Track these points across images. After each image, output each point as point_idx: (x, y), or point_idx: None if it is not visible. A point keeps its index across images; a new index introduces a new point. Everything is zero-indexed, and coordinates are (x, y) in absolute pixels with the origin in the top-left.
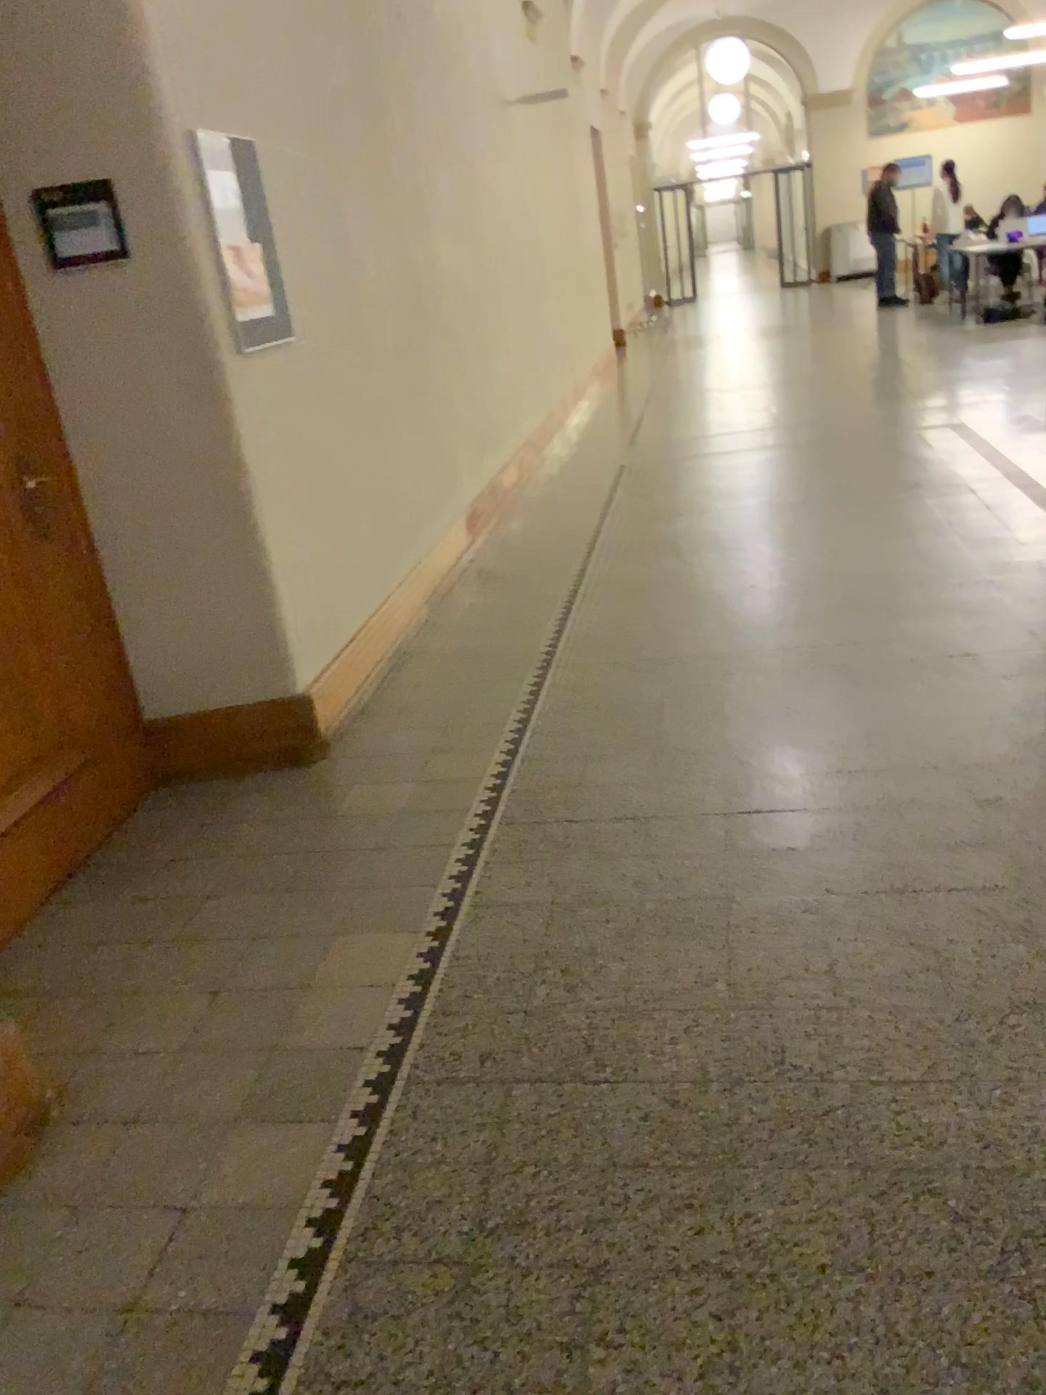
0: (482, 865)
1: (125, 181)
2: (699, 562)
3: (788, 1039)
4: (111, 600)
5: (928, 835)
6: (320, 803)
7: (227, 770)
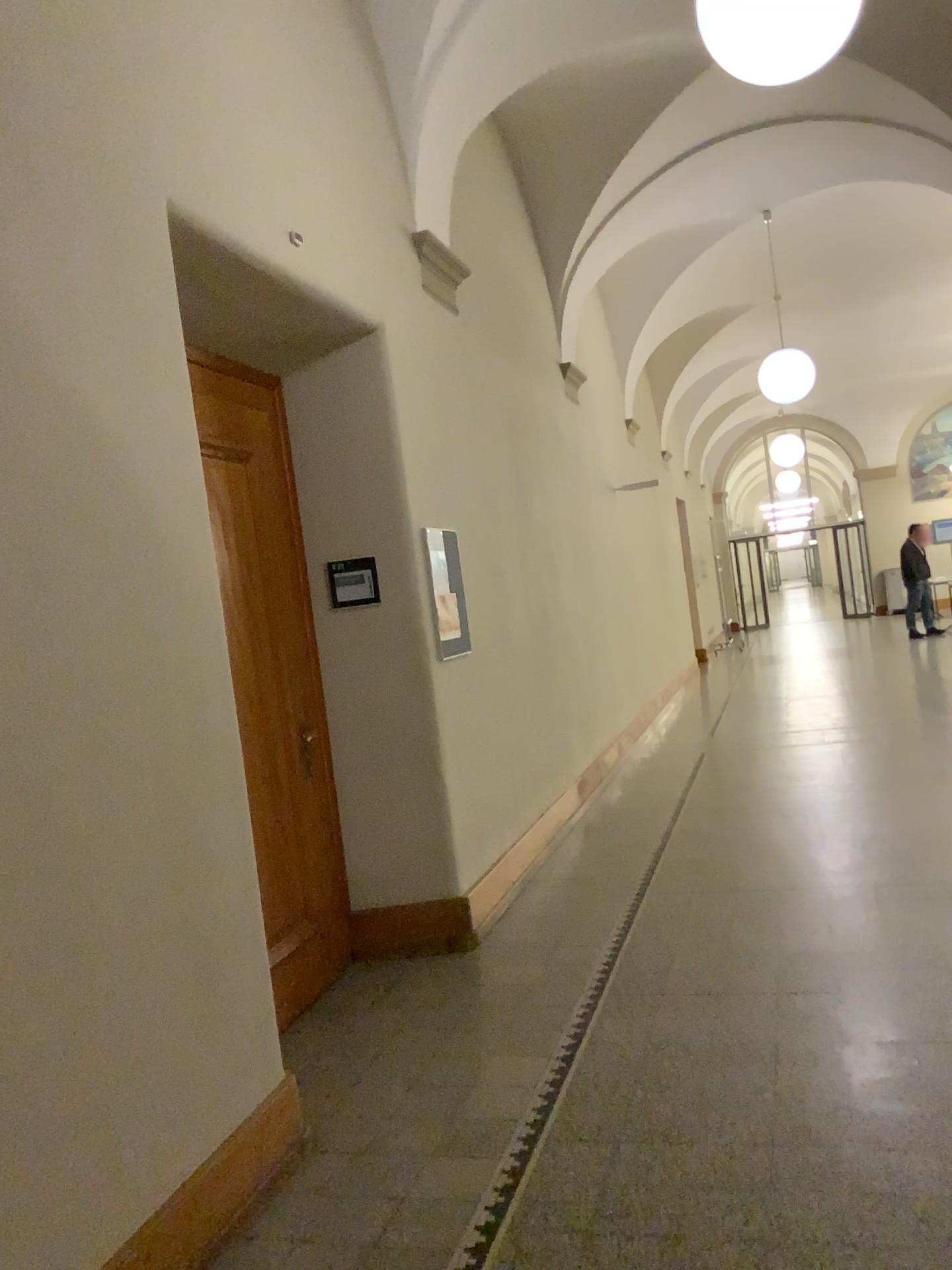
0: (596, 1016)
1: (382, 557)
2: (762, 826)
3: (811, 1120)
4: (340, 822)
5: (924, 1007)
6: (476, 976)
7: (407, 952)
